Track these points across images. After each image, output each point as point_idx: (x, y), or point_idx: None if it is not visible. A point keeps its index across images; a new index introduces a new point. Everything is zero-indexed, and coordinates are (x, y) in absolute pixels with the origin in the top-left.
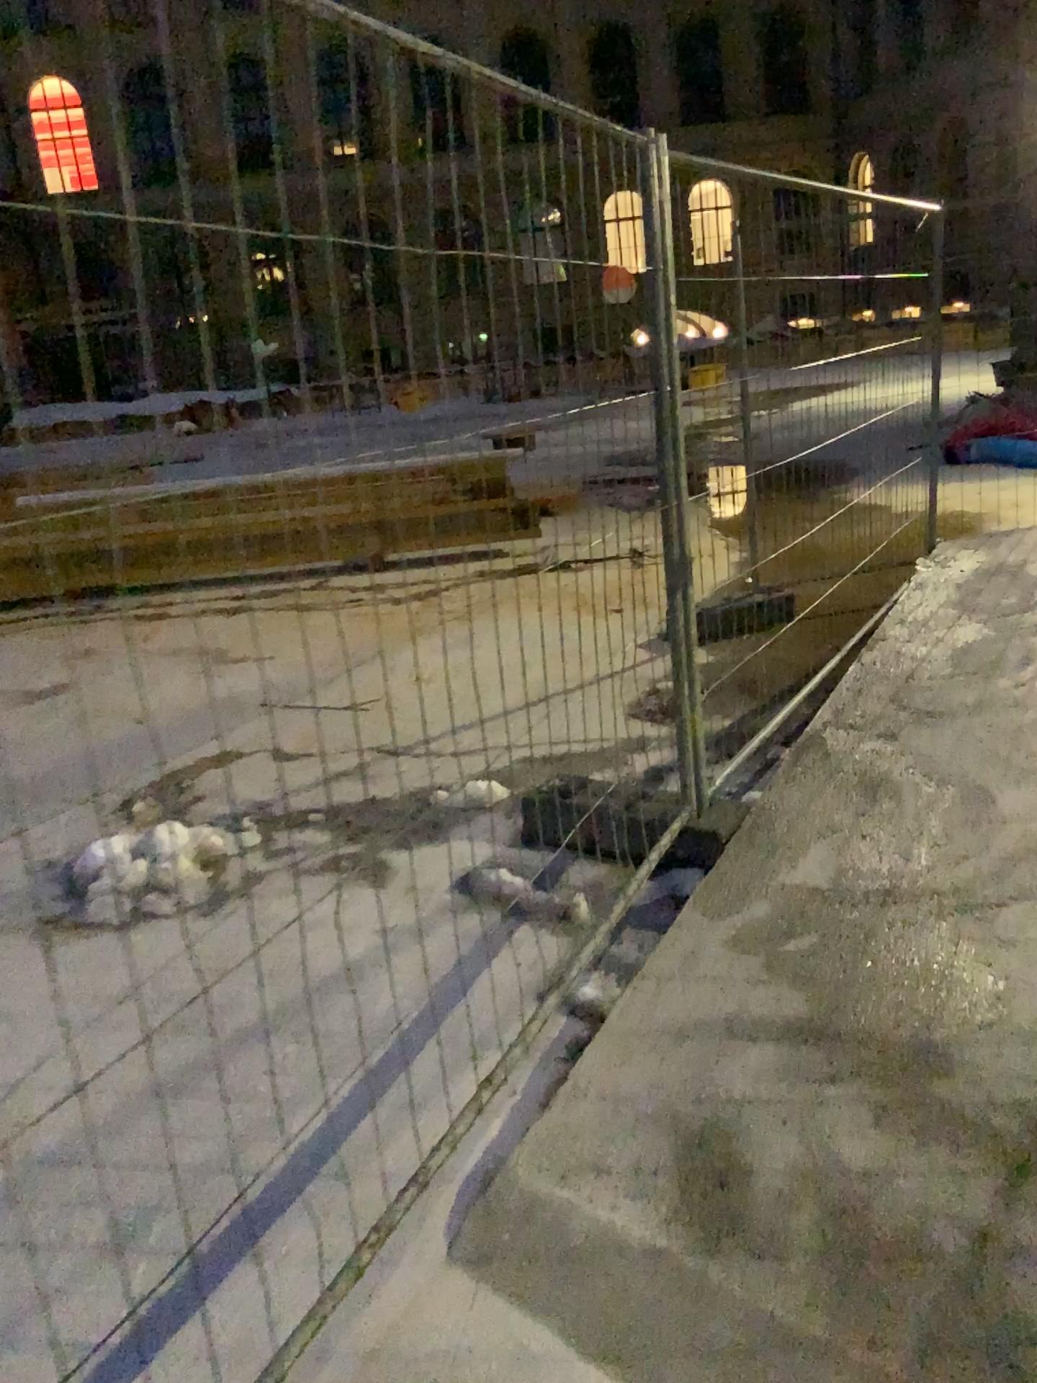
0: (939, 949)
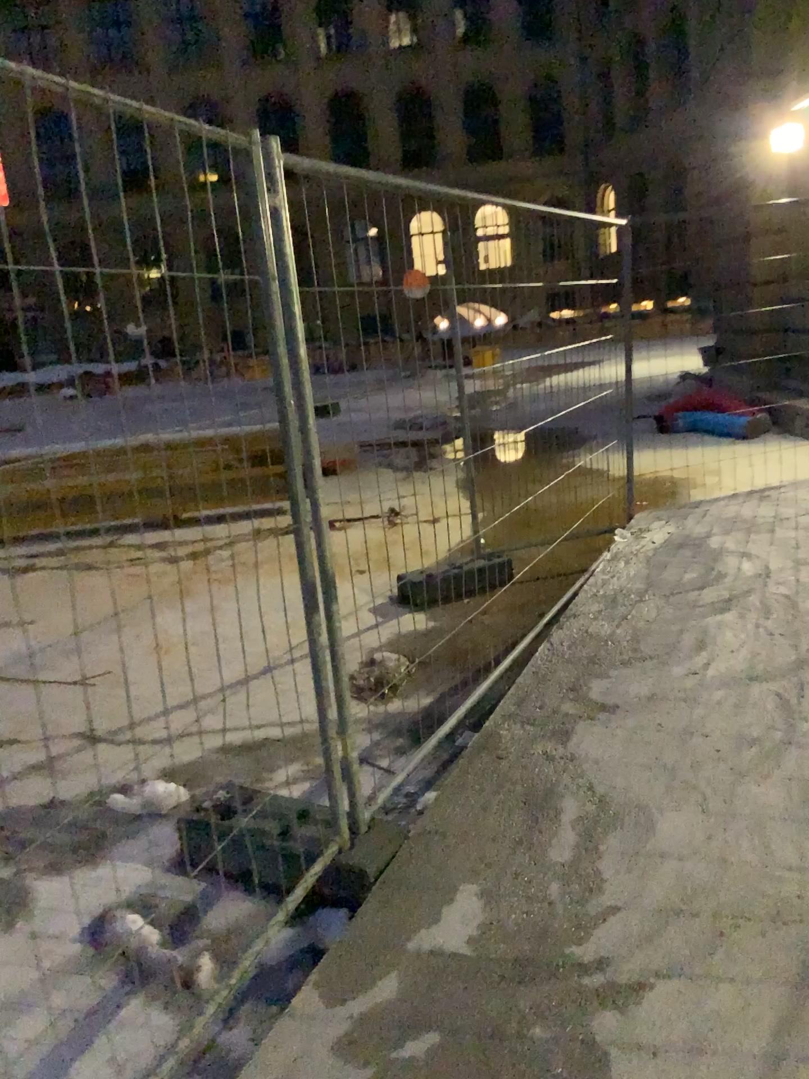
0: (567, 1076)
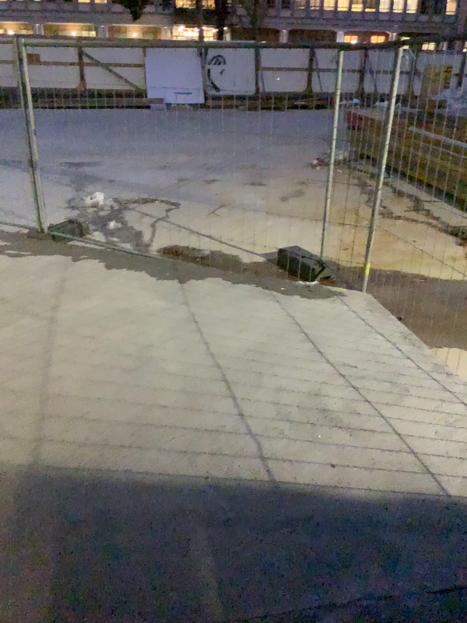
0: None
